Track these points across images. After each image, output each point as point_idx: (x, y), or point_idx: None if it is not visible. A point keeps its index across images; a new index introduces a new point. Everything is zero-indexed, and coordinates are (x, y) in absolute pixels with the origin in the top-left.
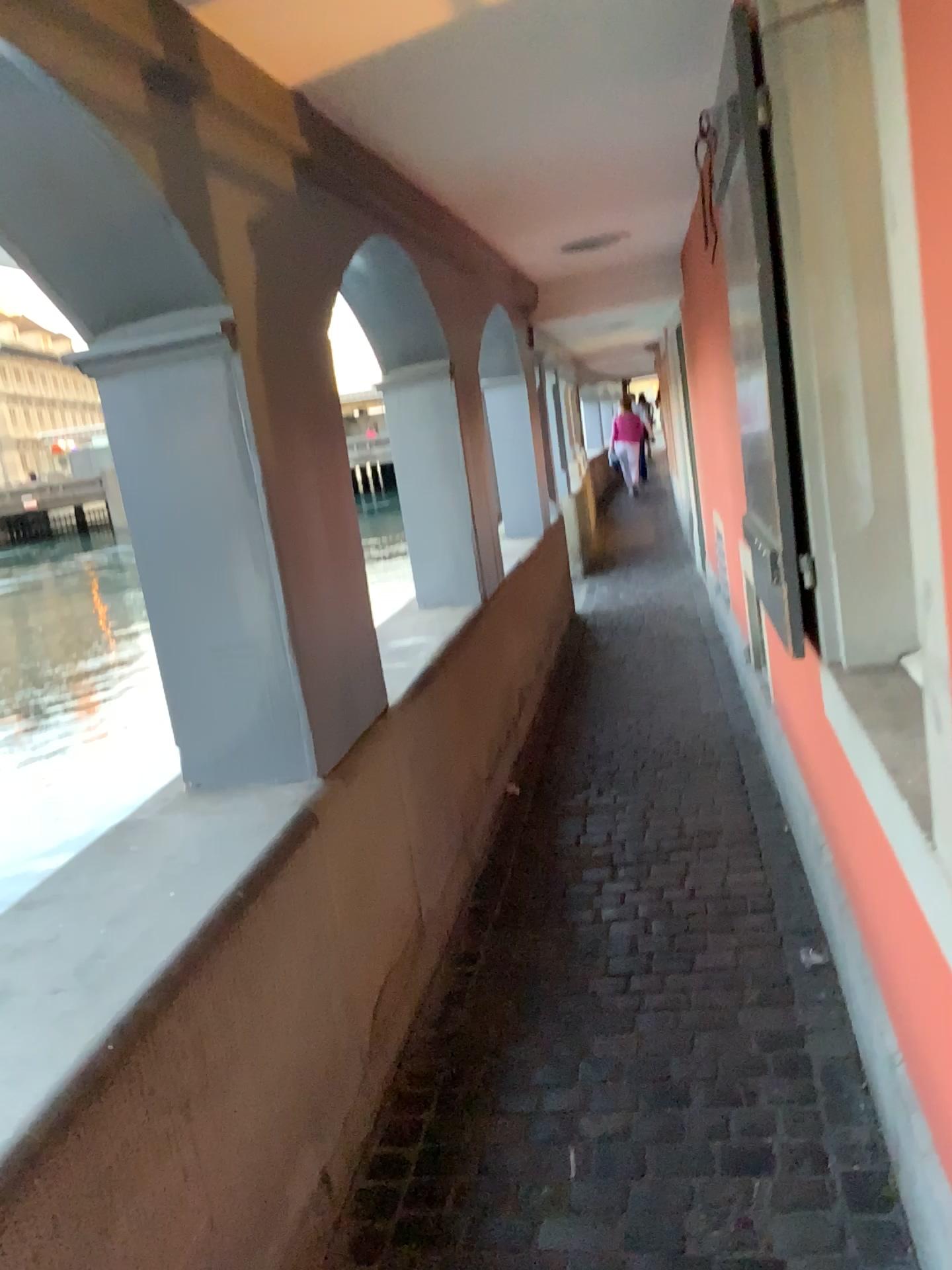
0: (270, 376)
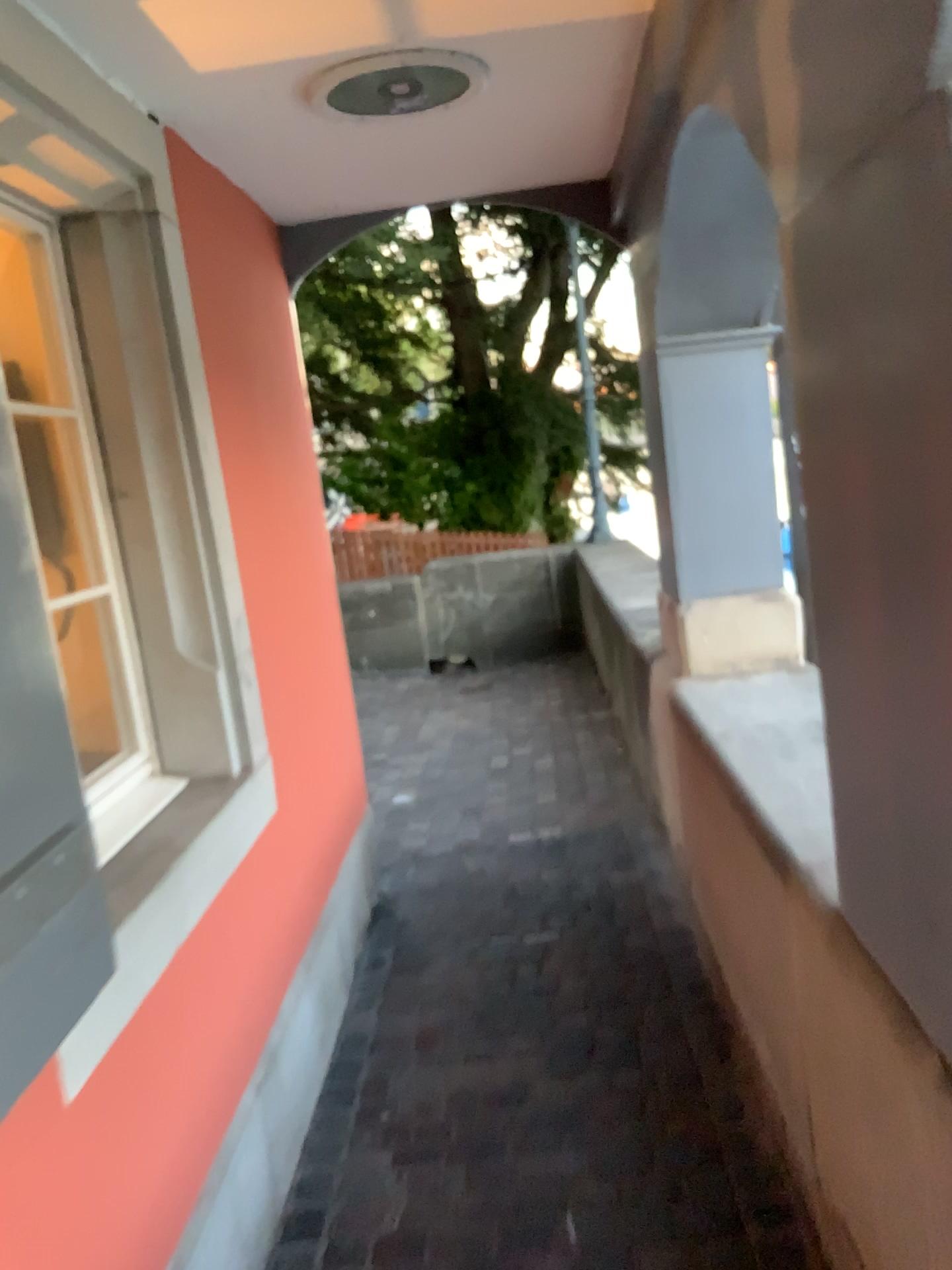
0: (794, 310)
